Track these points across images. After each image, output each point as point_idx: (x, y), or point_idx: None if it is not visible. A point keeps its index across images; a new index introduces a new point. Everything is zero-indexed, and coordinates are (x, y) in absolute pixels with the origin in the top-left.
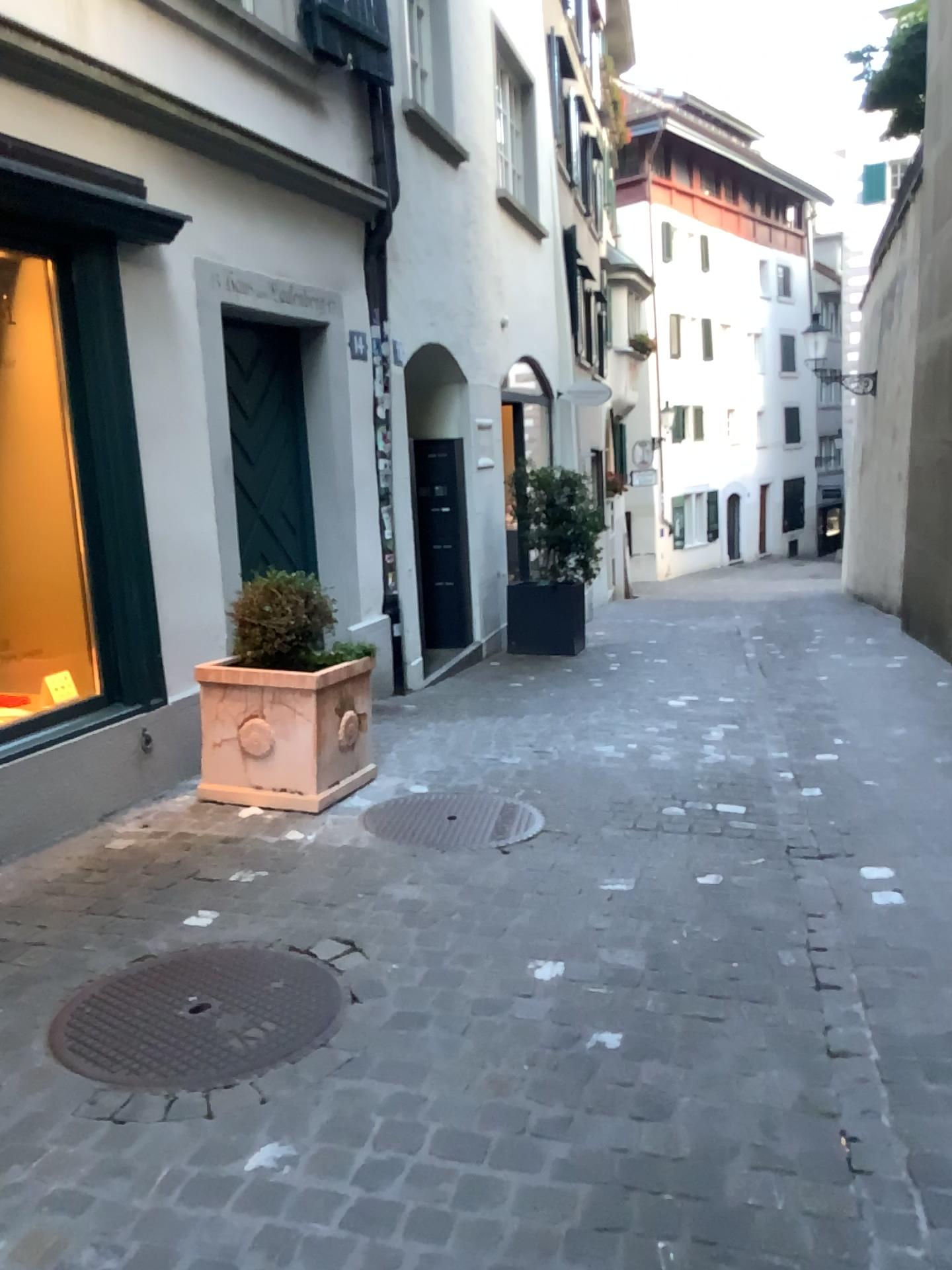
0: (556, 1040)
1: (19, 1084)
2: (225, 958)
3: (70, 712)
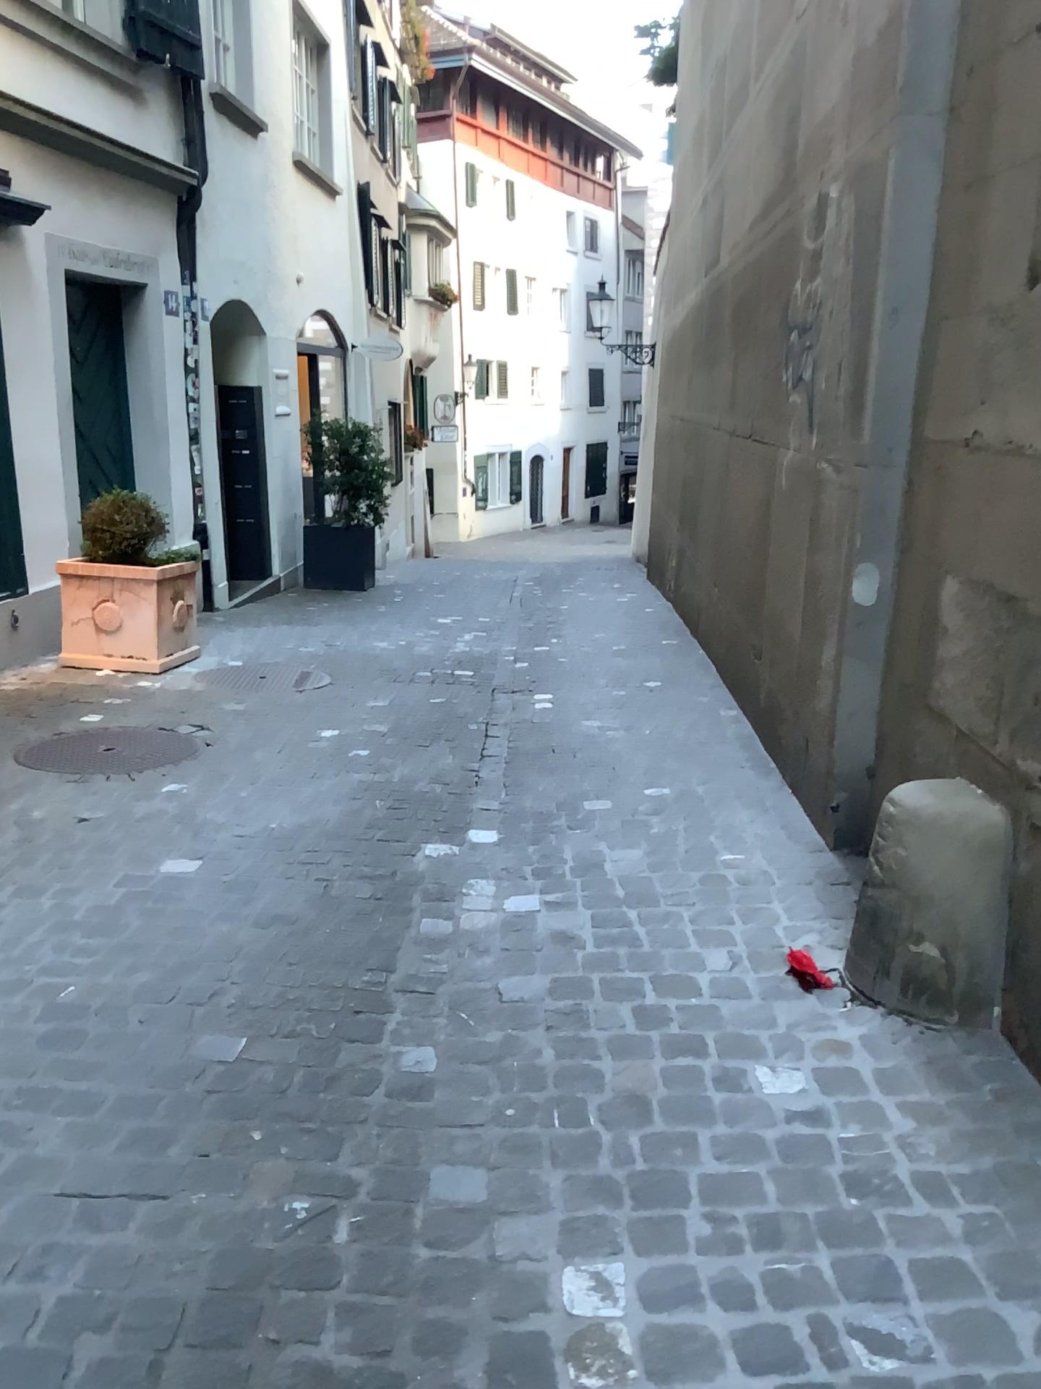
0: (331, 753)
1: (11, 773)
2: (117, 731)
3: None
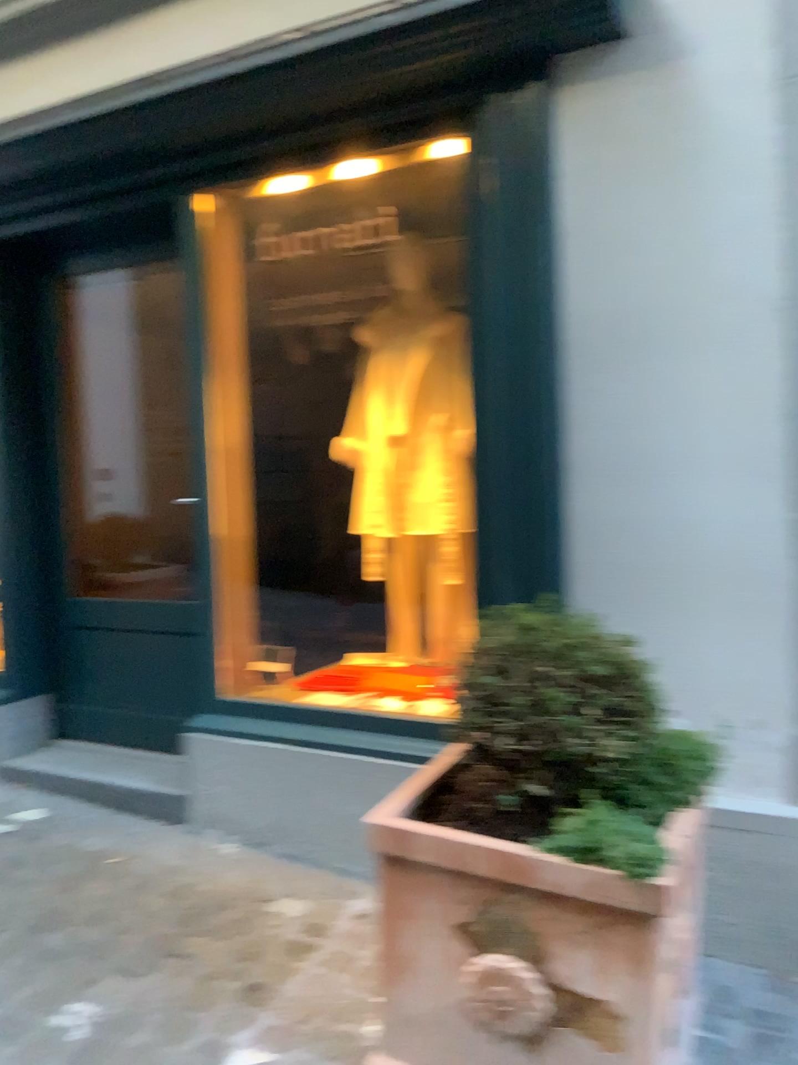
0: None
1: None
2: None
3: (412, 729)
